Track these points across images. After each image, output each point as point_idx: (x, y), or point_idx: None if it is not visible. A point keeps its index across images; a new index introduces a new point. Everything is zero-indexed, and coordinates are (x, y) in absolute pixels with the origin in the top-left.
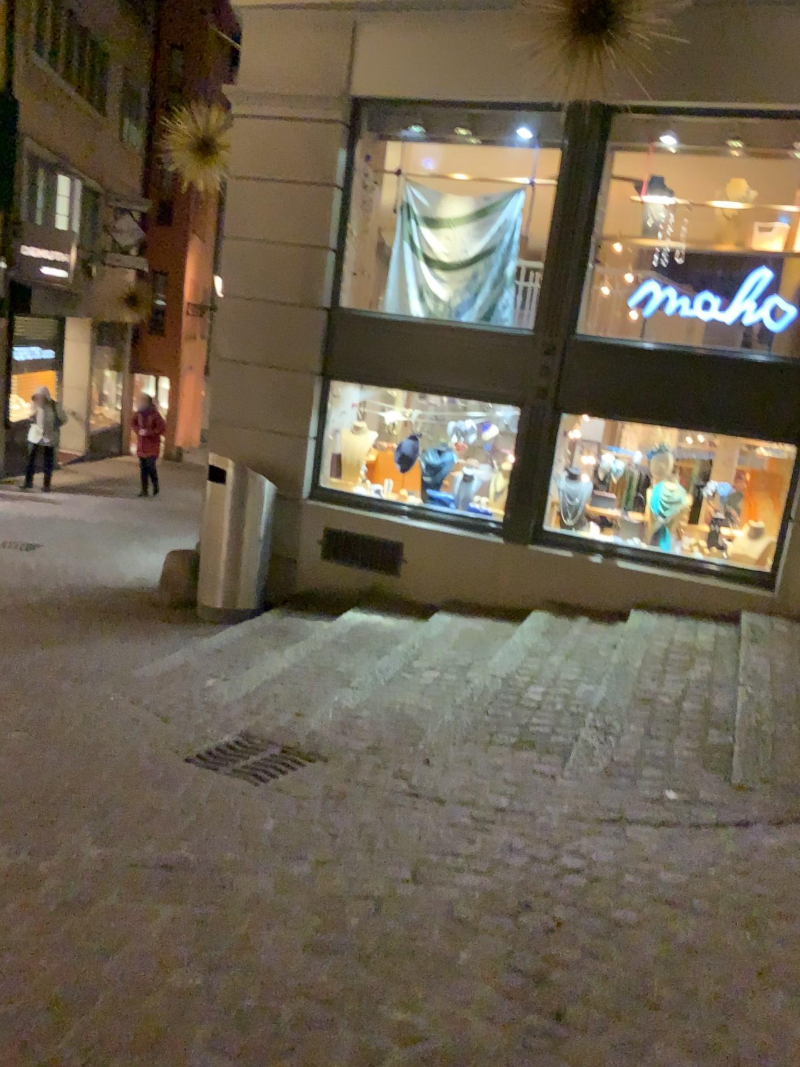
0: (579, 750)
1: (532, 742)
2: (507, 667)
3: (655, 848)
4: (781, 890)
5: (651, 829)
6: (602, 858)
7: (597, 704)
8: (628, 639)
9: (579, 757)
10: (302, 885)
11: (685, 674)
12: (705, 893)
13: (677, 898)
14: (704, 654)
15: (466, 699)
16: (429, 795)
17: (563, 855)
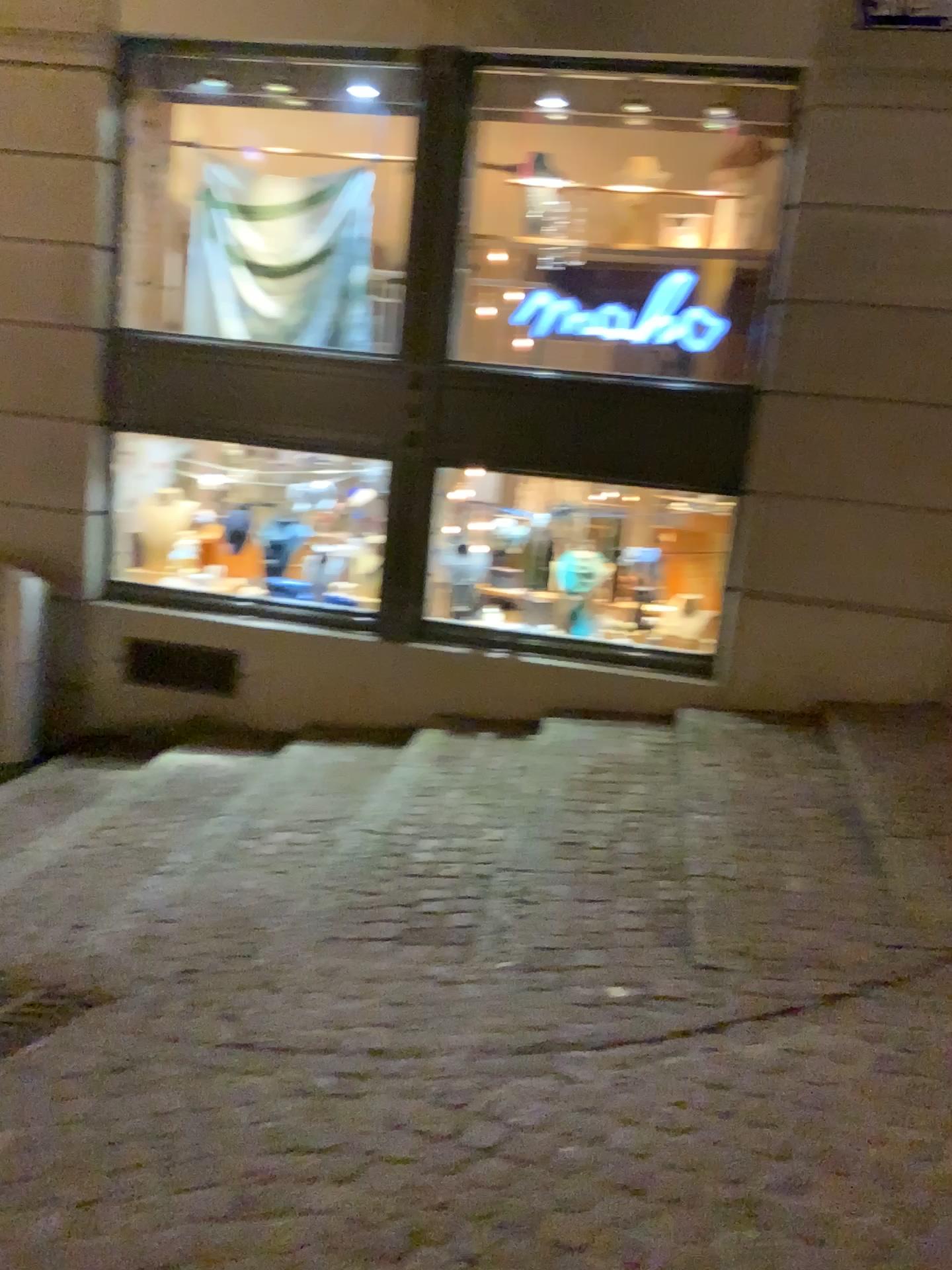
0: (488, 936)
1: (421, 930)
2: (384, 815)
3: (601, 1091)
4: (784, 1140)
5: (594, 1056)
6: (527, 1121)
7: (508, 860)
8: (543, 758)
9: (487, 947)
10: (41, 1267)
11: (619, 801)
12: (681, 1164)
13: (642, 1180)
14: (641, 772)
15: (328, 871)
16: (270, 1041)
17: (471, 1127)
